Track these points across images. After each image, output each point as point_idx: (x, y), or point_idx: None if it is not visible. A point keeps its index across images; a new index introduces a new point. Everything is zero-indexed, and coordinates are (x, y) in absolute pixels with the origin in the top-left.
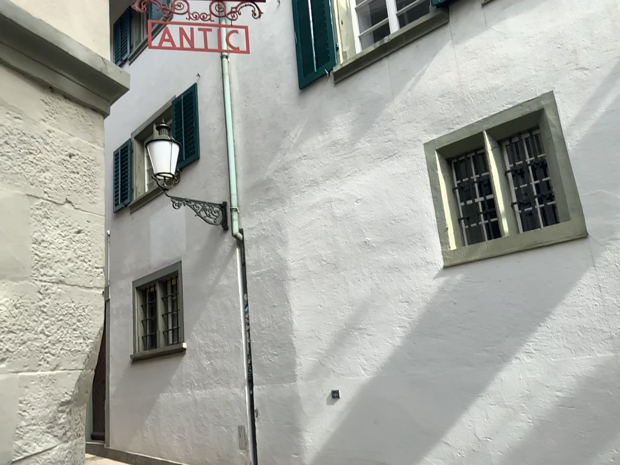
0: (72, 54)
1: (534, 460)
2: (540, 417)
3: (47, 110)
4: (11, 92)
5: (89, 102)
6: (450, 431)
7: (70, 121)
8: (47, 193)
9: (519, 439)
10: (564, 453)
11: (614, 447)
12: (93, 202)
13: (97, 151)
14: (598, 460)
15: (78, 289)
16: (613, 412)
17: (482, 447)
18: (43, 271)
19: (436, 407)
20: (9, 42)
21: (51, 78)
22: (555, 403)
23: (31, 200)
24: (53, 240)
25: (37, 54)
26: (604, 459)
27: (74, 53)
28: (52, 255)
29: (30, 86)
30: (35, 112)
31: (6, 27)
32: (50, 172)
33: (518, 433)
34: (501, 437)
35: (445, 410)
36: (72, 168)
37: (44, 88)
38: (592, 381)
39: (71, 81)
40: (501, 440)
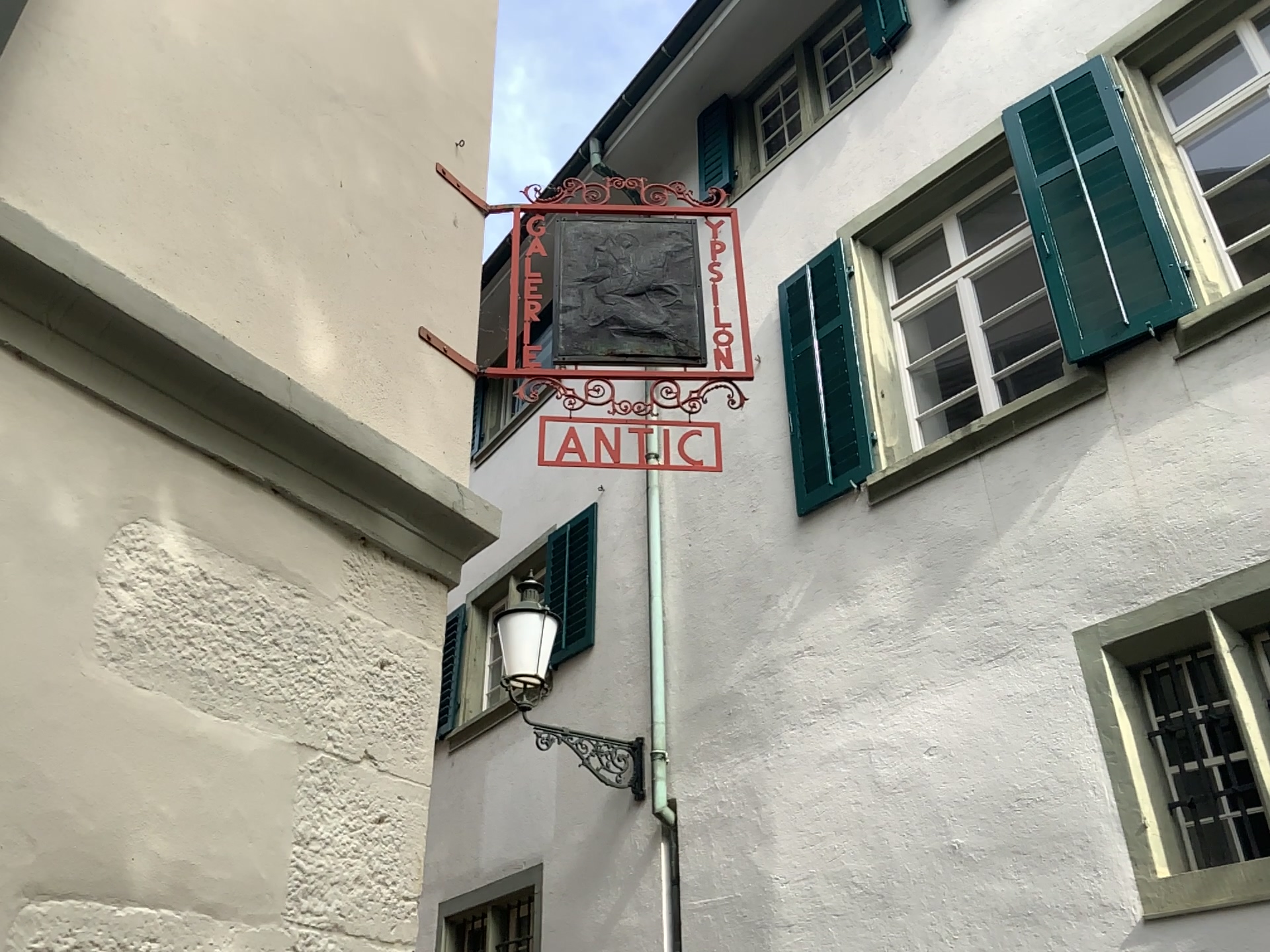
0: (405, 479)
1: None
2: None
3: (352, 579)
4: (297, 549)
5: (423, 563)
6: None
7: (387, 599)
8: (335, 739)
9: None
10: None
11: None
12: (413, 758)
13: (429, 654)
14: None
15: (370, 943)
16: None
17: None
18: (309, 903)
19: None
20: (304, 462)
21: (365, 522)
22: None
23: (305, 752)
24: (336, 835)
25: (348, 482)
26: None
27: (410, 477)
28: (330, 868)
29: (328, 537)
30: (332, 583)
31: (304, 438)
32: (343, 696)
33: None
34: None
35: None
36: (382, 689)
37: (351, 539)
38: None
39: (397, 525)
40: None
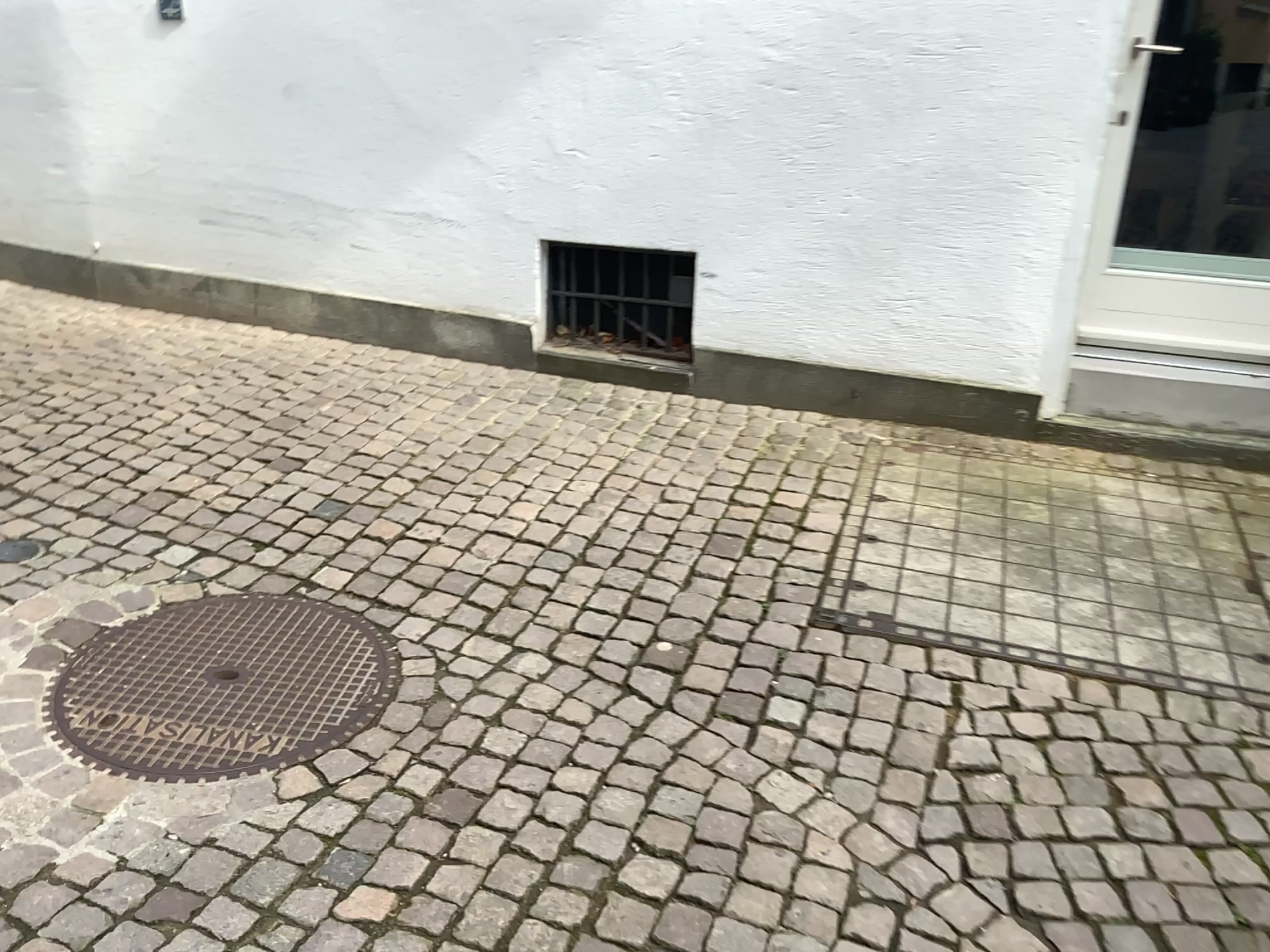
0: None
1: (675, 209)
2: (713, 111)
3: None
4: None
5: None
6: (487, 132)
7: None
8: None
9: (651, 160)
10: (746, 194)
11: (855, 186)
12: None
13: None
14: (813, 213)
15: None
16: (879, 107)
17: (561, 175)
18: None
19: (460, 69)
20: None
21: None
22: (756, 77)
23: None
24: None
25: None
26: (827, 211)
27: None
28: None
29: None
30: None
31: None
32: None
33: (654, 144)
34: (611, 152)
35: (482, 77)
36: None
37: None
38: (856, 29)
39: None
40: (610, 161)
